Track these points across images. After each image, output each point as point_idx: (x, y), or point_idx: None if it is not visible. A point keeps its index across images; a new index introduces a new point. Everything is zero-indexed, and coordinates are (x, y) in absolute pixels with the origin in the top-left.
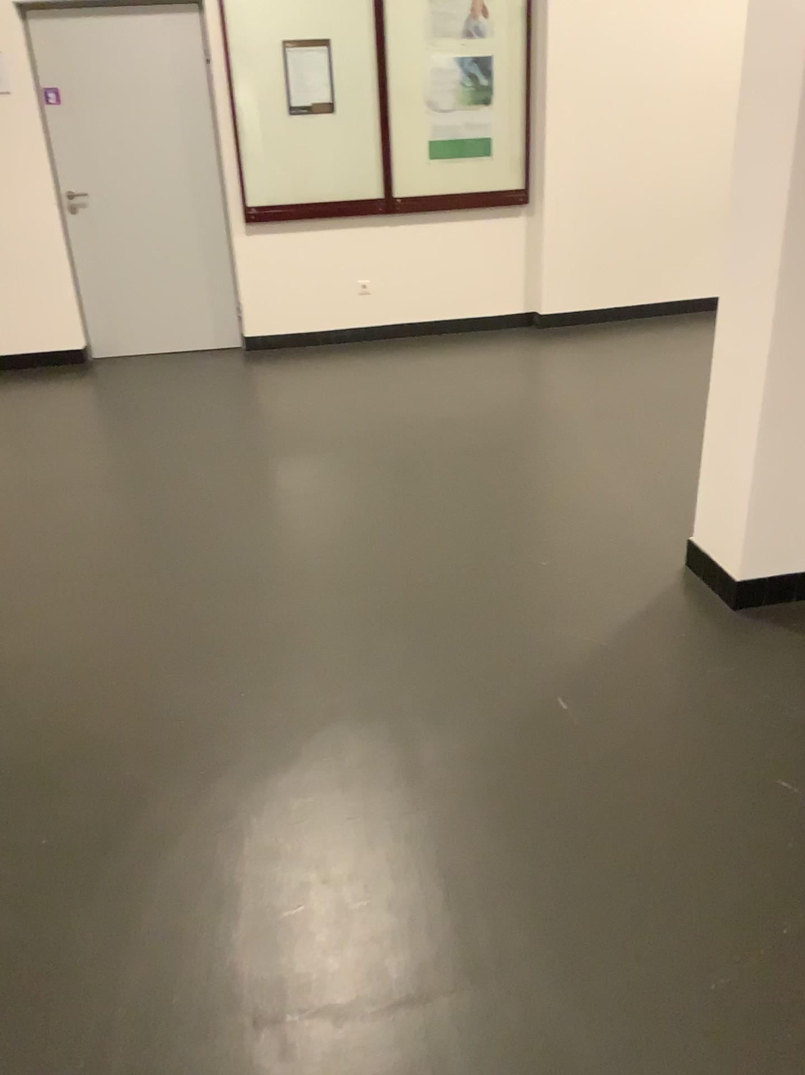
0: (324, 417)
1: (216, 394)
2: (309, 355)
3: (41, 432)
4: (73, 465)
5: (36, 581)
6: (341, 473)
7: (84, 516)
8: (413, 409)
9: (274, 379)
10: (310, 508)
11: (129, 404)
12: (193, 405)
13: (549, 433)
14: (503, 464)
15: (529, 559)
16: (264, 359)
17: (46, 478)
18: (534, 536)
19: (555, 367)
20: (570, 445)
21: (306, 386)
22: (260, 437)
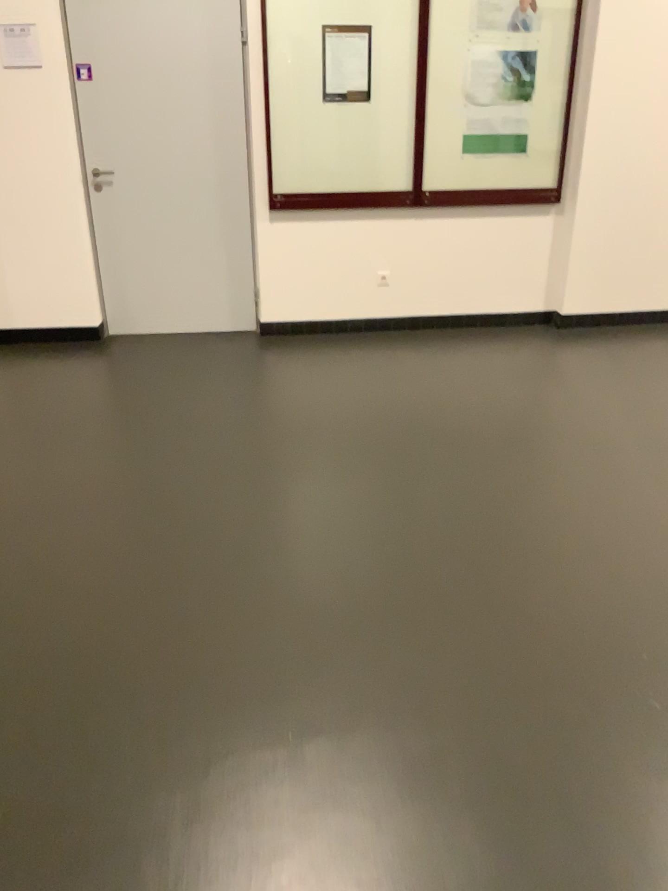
0: (346, 430)
1: (230, 388)
2: (325, 346)
3: (42, 427)
4: (70, 479)
5: (5, 670)
6: (372, 516)
7: (75, 561)
8: (442, 426)
9: (290, 374)
10: (341, 572)
11: (139, 395)
12: (205, 402)
13: (605, 476)
14: (562, 518)
15: (635, 695)
16: (278, 347)
17: (40, 493)
18: (629, 649)
19: (588, 381)
20: (635, 497)
21: (323, 384)
22: (276, 452)
